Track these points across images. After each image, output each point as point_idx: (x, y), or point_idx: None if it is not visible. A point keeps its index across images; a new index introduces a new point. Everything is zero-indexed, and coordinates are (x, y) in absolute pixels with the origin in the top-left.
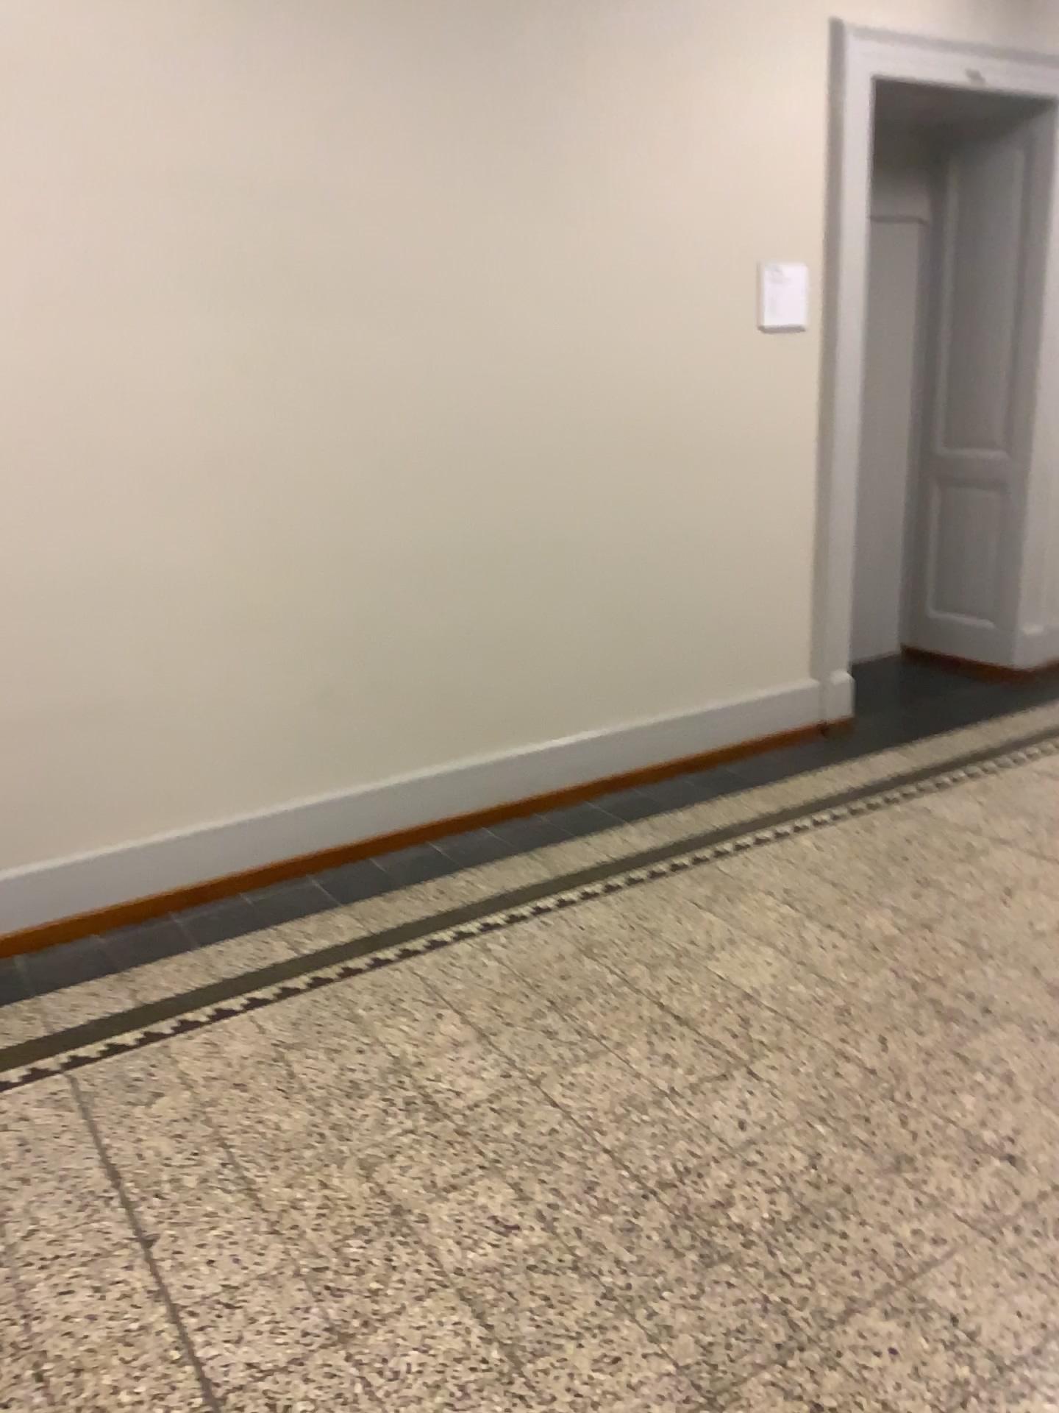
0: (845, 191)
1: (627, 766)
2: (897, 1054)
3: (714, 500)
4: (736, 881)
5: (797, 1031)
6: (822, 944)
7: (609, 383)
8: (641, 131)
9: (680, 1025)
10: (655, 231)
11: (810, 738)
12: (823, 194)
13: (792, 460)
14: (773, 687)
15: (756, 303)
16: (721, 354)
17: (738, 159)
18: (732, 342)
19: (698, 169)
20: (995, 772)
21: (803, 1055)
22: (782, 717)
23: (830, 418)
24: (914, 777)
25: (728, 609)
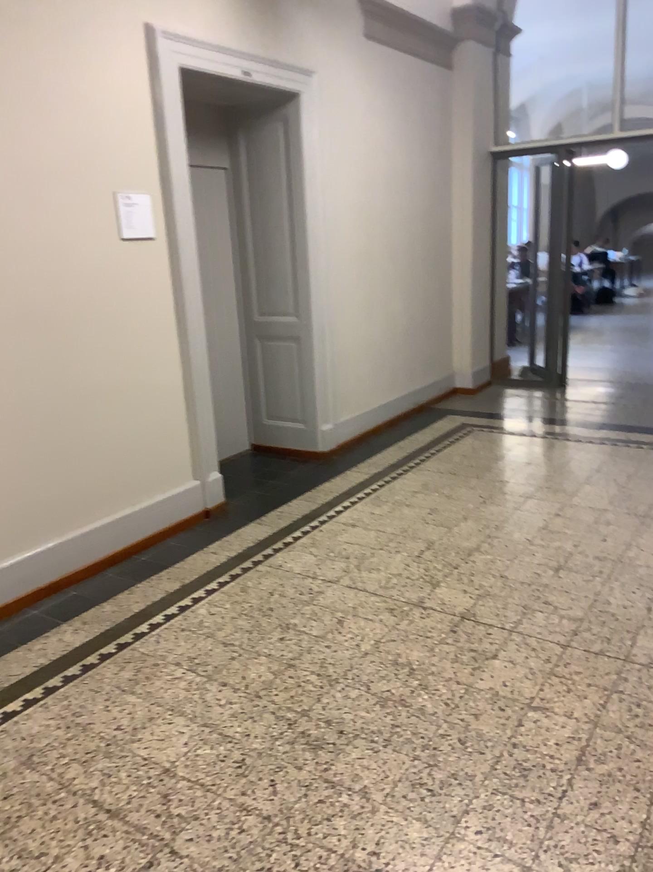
0: (172, 144)
1: (61, 571)
2: (285, 796)
3: (104, 363)
4: (152, 658)
5: (207, 796)
6: (220, 703)
7: (4, 282)
8: (6, 89)
9: (111, 819)
10: (29, 166)
11: (197, 522)
12: (156, 144)
13: (158, 330)
14: (167, 491)
15: (117, 220)
16: (95, 257)
17: (88, 115)
18: (102, 248)
19: (58, 121)
20: (320, 529)
21: (214, 821)
22: (175, 511)
23: (182, 299)
24: (269, 541)
25: (125, 441)
